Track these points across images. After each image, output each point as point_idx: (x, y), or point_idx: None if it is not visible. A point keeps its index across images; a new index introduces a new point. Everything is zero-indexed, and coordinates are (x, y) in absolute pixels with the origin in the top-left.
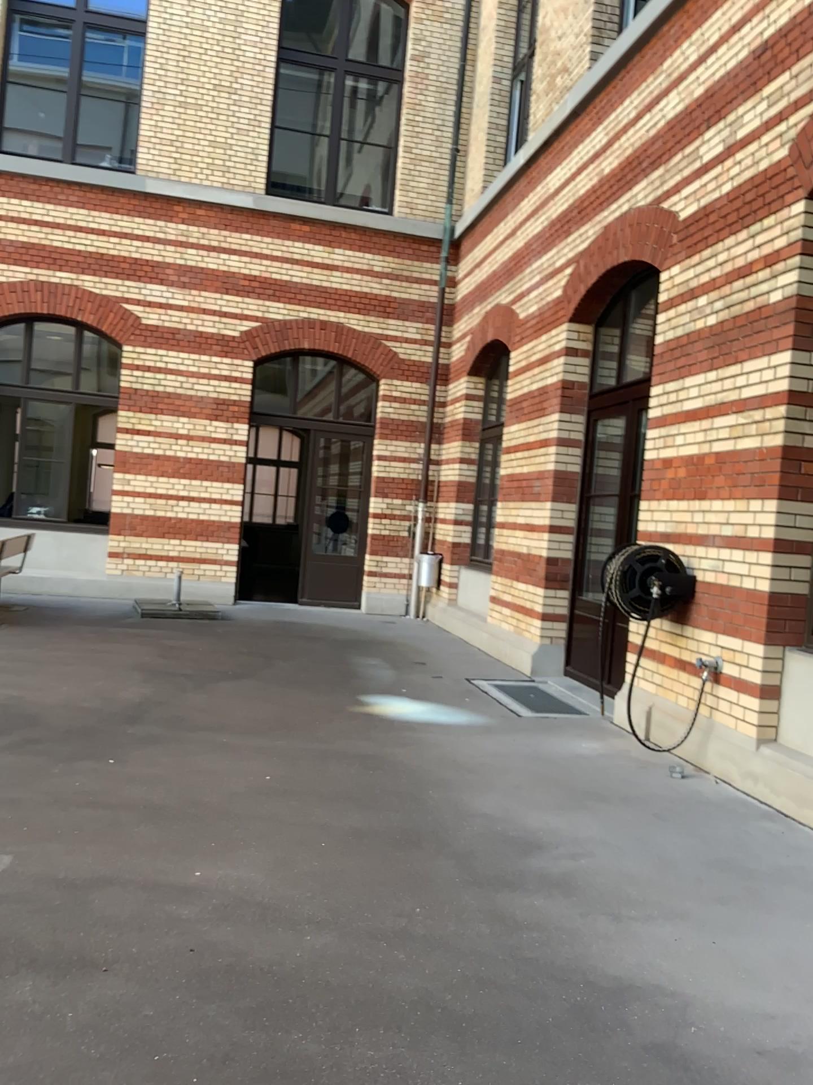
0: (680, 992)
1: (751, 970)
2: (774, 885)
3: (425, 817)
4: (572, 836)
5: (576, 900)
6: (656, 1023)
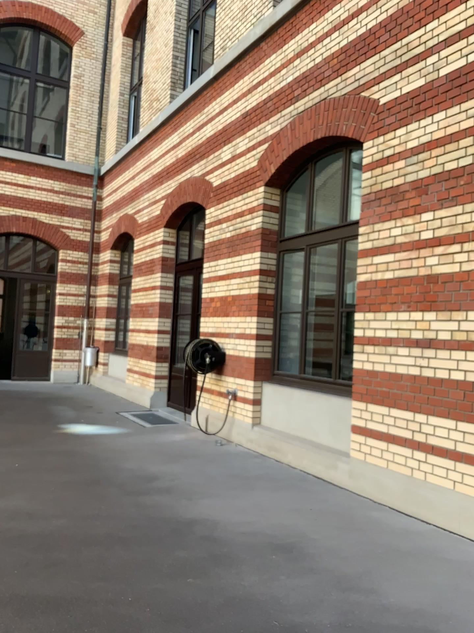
0: (213, 518)
1: (242, 509)
2: (255, 481)
3: (101, 472)
4: (171, 472)
5: (173, 494)
6: (203, 529)
